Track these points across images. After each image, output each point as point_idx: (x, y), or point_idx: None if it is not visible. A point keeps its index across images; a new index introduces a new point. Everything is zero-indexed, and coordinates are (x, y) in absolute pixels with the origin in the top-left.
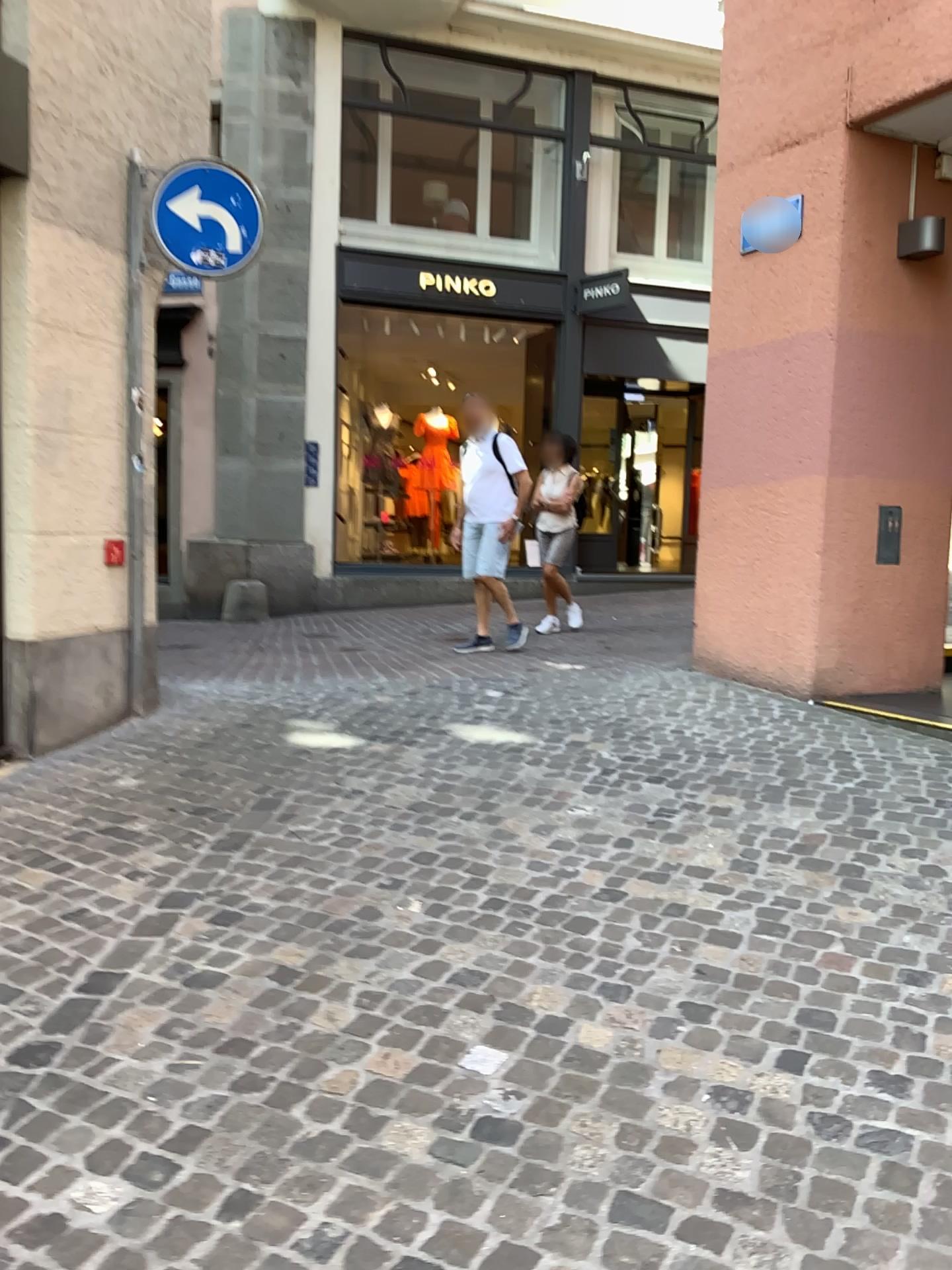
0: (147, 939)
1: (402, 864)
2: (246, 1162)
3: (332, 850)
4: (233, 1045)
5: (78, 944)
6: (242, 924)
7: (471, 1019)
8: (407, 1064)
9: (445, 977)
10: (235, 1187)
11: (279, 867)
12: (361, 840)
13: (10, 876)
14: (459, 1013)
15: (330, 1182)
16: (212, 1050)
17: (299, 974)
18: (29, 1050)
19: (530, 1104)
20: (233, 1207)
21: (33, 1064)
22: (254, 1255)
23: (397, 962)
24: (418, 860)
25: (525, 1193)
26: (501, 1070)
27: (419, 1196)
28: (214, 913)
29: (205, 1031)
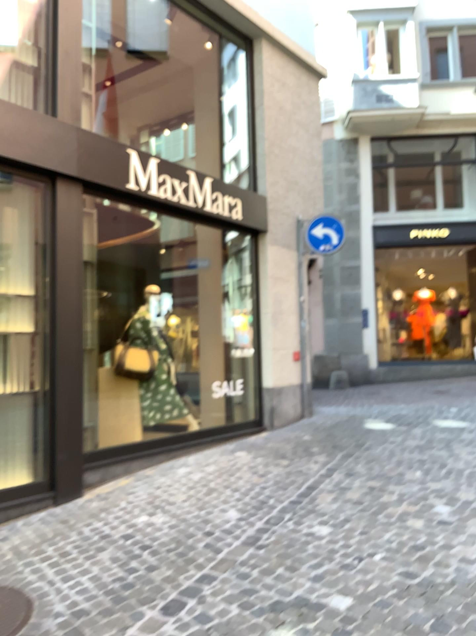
0: (324, 477)
1: (412, 461)
2: (364, 524)
3: (385, 457)
4: (356, 501)
5: (302, 478)
6: (355, 475)
7: (437, 499)
8: (414, 508)
9: (428, 489)
10: (362, 529)
11: (366, 461)
12: (396, 454)
13: (276, 461)
14: (433, 497)
15: (390, 529)
16: (350, 502)
17: (376, 487)
18: (294, 500)
19: (456, 517)
20: (362, 532)
21: (296, 503)
22: (369, 541)
23: (411, 485)
24: (418, 460)
25: (452, 535)
26: (447, 510)
27: (418, 533)
28: (345, 472)
29: (347, 498)
